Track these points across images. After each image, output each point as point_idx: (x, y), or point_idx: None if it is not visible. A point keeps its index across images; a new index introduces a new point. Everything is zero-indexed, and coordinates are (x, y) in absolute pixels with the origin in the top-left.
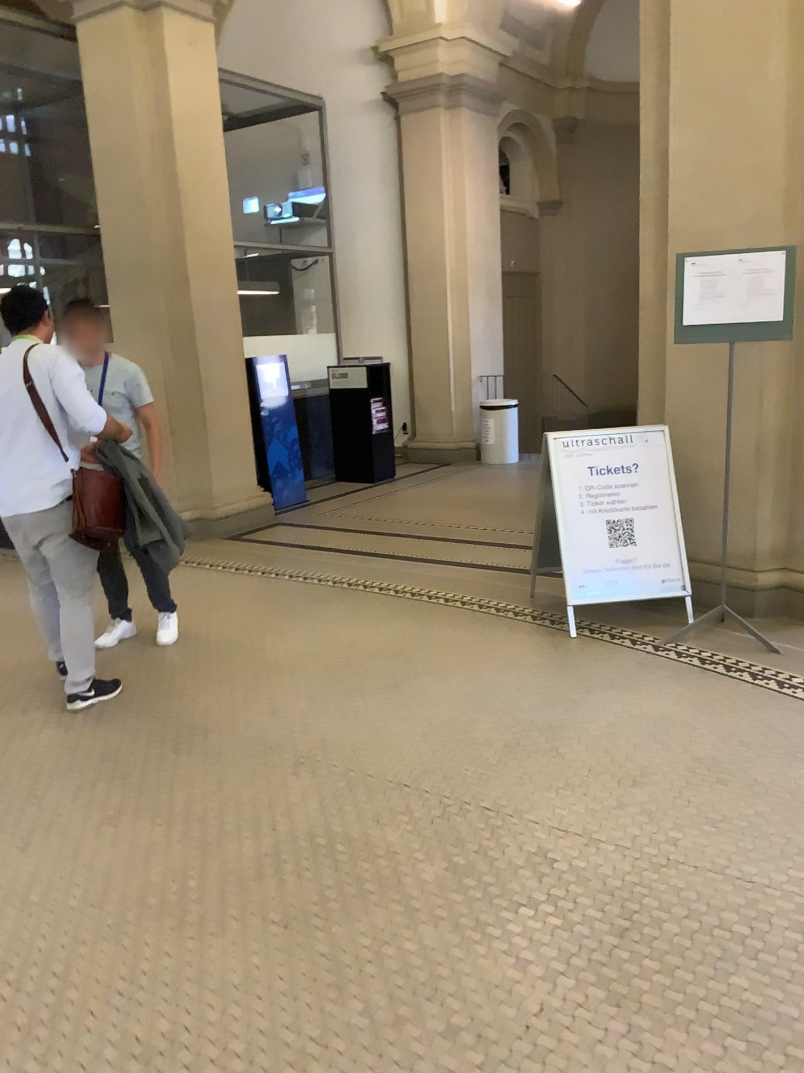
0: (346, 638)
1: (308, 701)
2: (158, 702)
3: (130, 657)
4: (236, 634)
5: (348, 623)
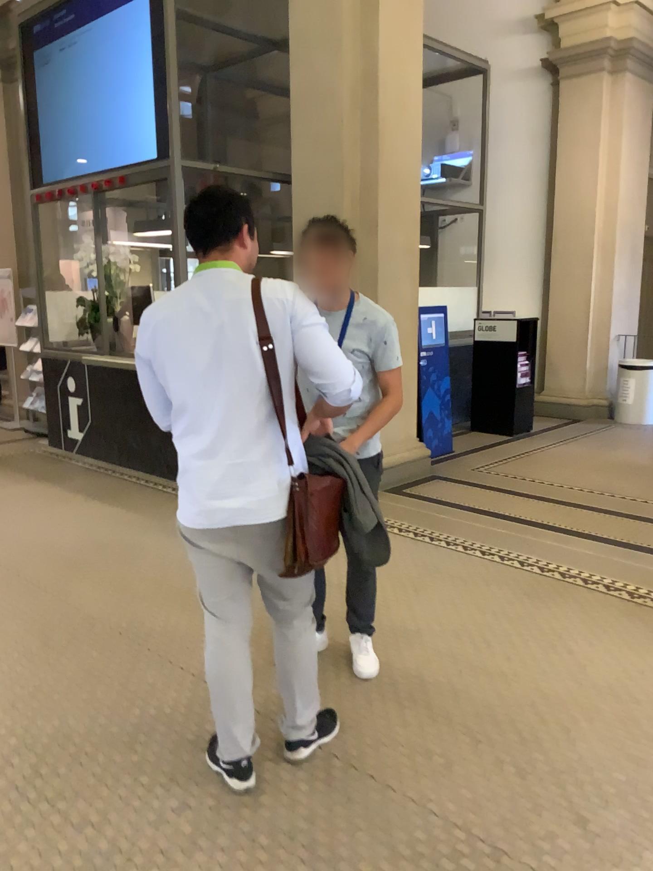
0: (615, 676)
1: (628, 811)
2: (404, 771)
3: (341, 671)
4: (463, 650)
5: (601, 648)
